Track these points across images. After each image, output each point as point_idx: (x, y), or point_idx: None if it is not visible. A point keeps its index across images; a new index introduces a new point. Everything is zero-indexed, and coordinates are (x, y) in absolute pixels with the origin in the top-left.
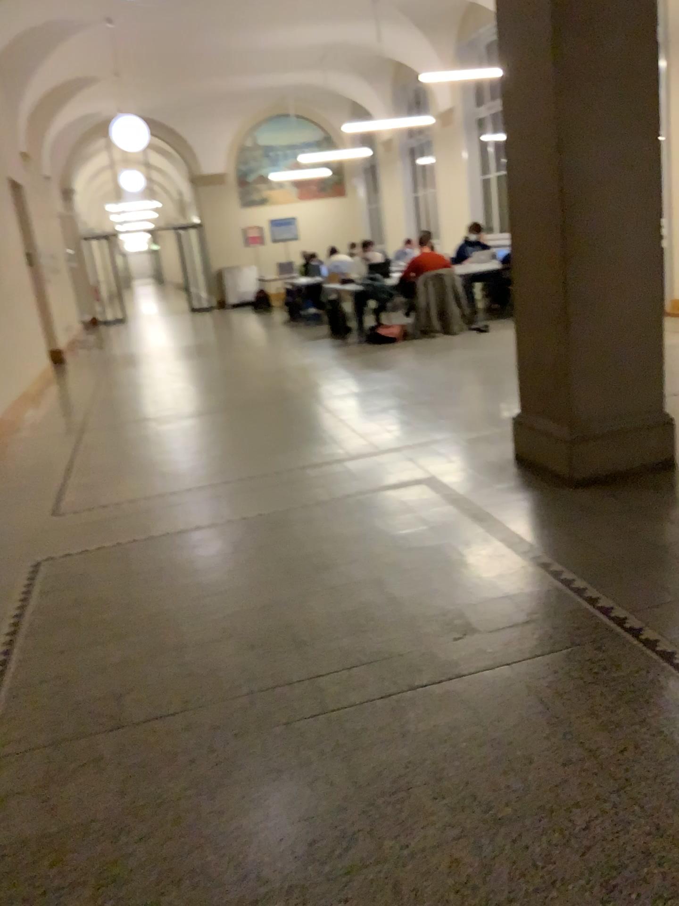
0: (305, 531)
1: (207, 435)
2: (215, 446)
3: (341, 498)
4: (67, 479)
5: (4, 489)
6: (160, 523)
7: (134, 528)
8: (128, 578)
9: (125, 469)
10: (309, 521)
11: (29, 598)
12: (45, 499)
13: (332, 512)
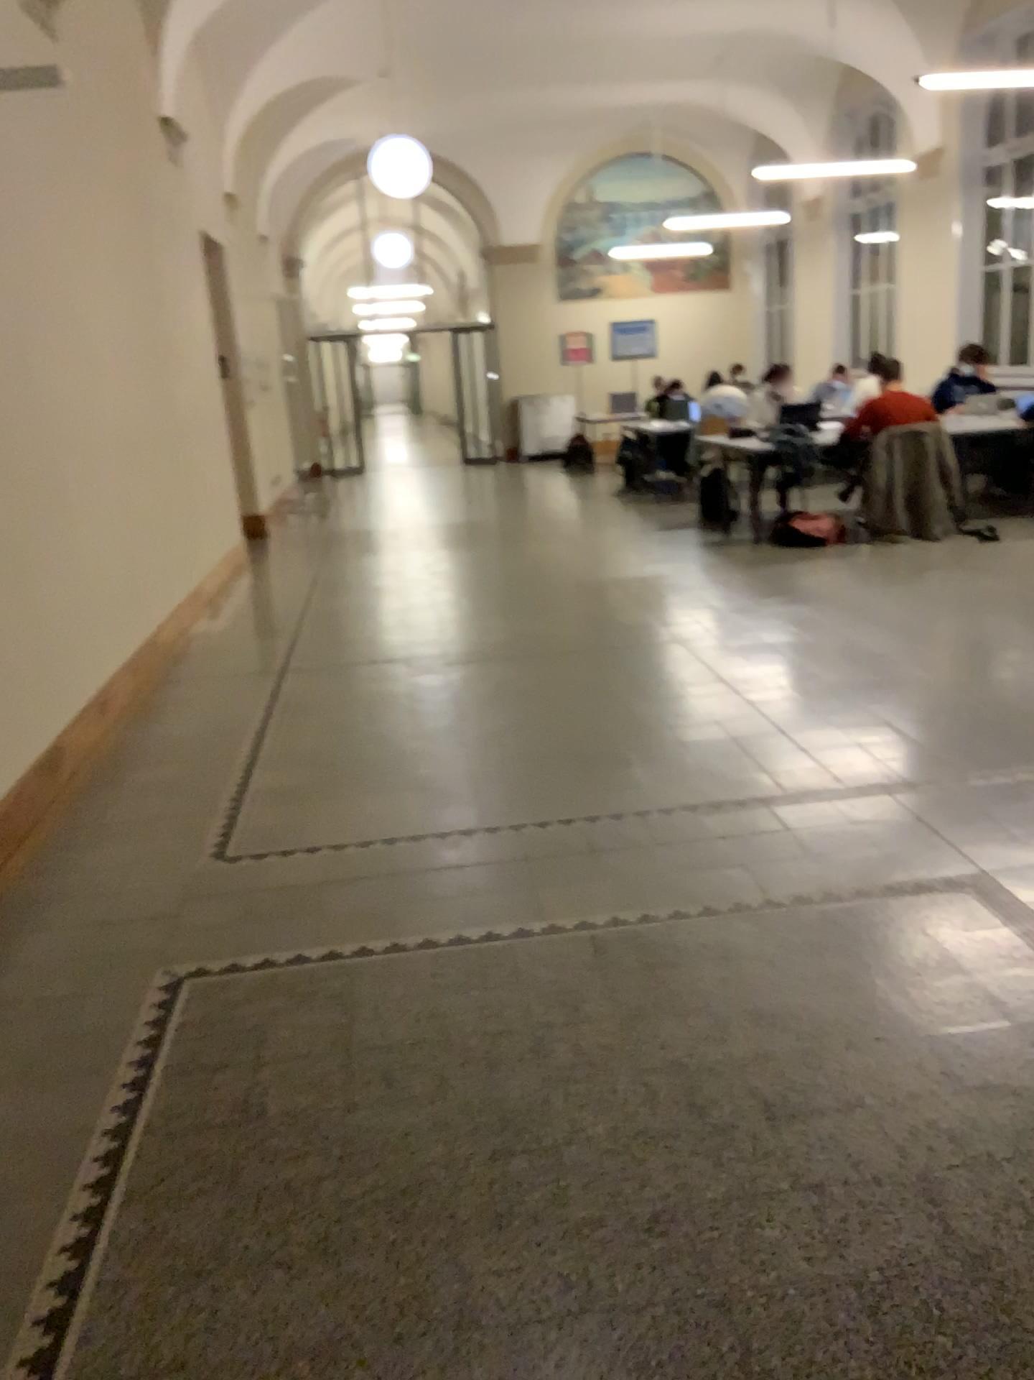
0: (718, 980)
1: (505, 710)
2: (520, 736)
3: (781, 895)
4: (252, 777)
5: (142, 788)
6: (419, 911)
7: (367, 915)
8: (352, 1052)
9: (357, 768)
10: (724, 952)
11: (152, 1075)
12: (209, 820)
13: (767, 931)
